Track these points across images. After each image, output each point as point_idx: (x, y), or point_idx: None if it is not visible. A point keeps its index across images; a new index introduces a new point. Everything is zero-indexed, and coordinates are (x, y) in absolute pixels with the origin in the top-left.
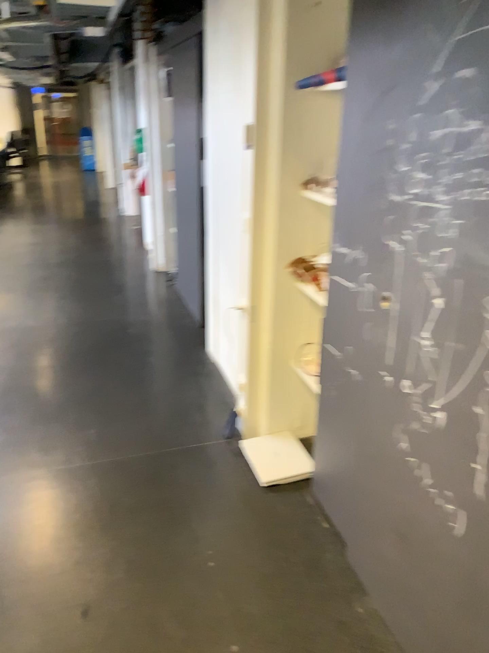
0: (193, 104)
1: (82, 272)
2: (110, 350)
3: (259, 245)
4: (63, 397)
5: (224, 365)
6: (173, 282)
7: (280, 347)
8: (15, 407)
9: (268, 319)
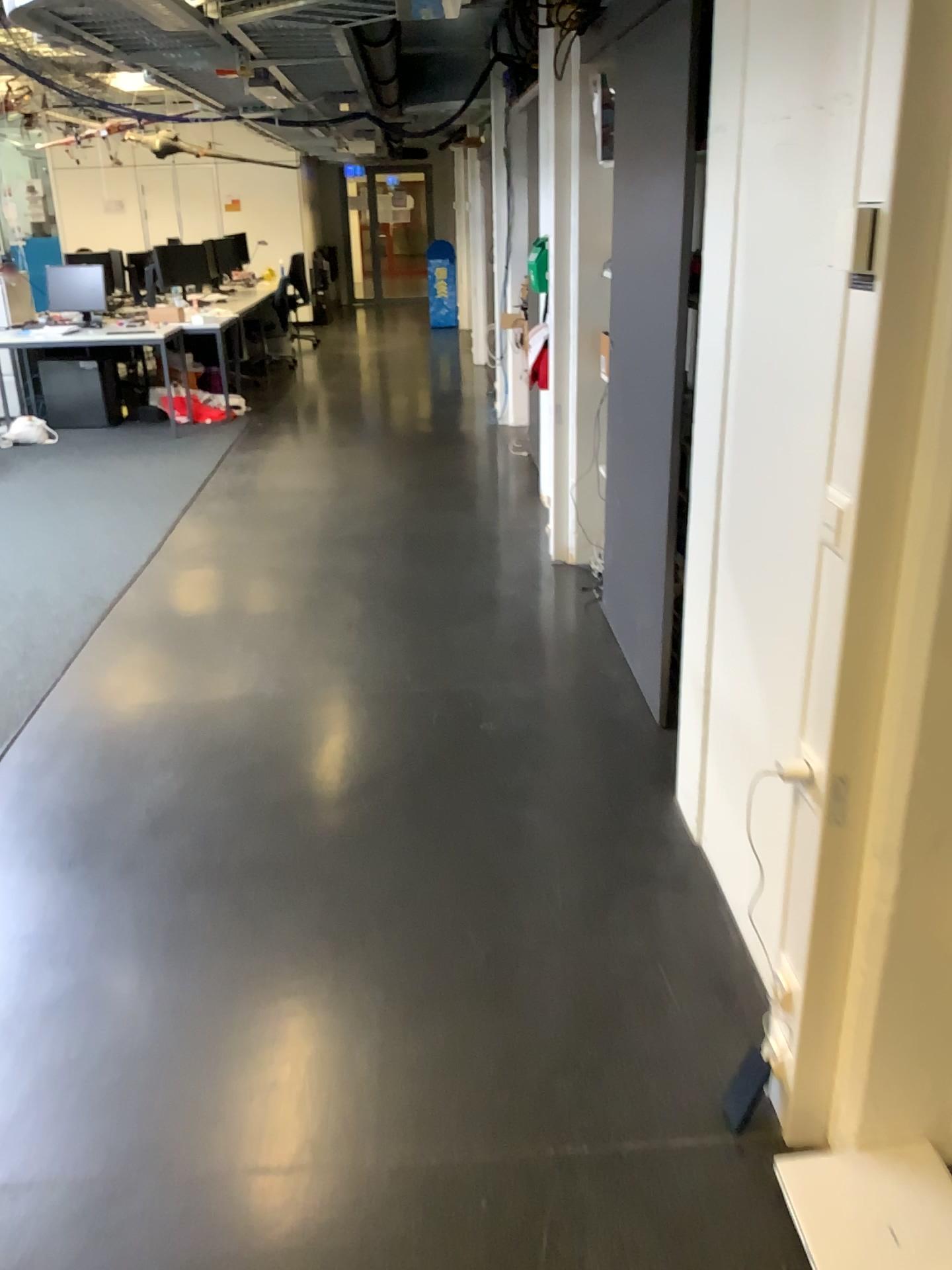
0: (671, 169)
1: (401, 563)
2: (438, 784)
3: (879, 600)
4: (310, 920)
5: (725, 868)
6: (600, 596)
7: (924, 912)
8: (194, 941)
9: (893, 828)
